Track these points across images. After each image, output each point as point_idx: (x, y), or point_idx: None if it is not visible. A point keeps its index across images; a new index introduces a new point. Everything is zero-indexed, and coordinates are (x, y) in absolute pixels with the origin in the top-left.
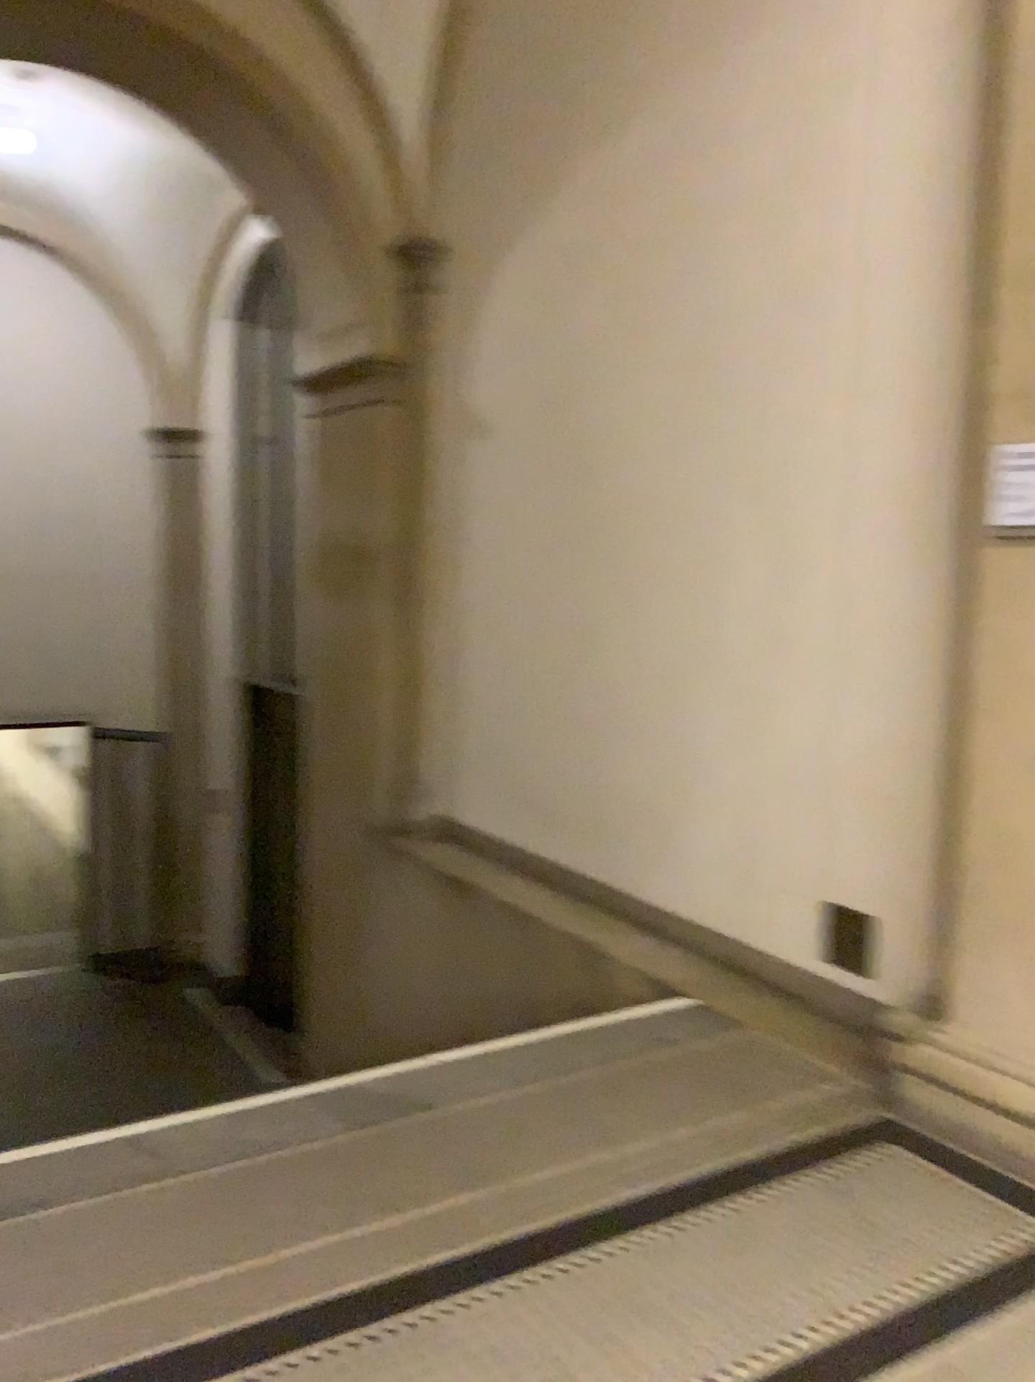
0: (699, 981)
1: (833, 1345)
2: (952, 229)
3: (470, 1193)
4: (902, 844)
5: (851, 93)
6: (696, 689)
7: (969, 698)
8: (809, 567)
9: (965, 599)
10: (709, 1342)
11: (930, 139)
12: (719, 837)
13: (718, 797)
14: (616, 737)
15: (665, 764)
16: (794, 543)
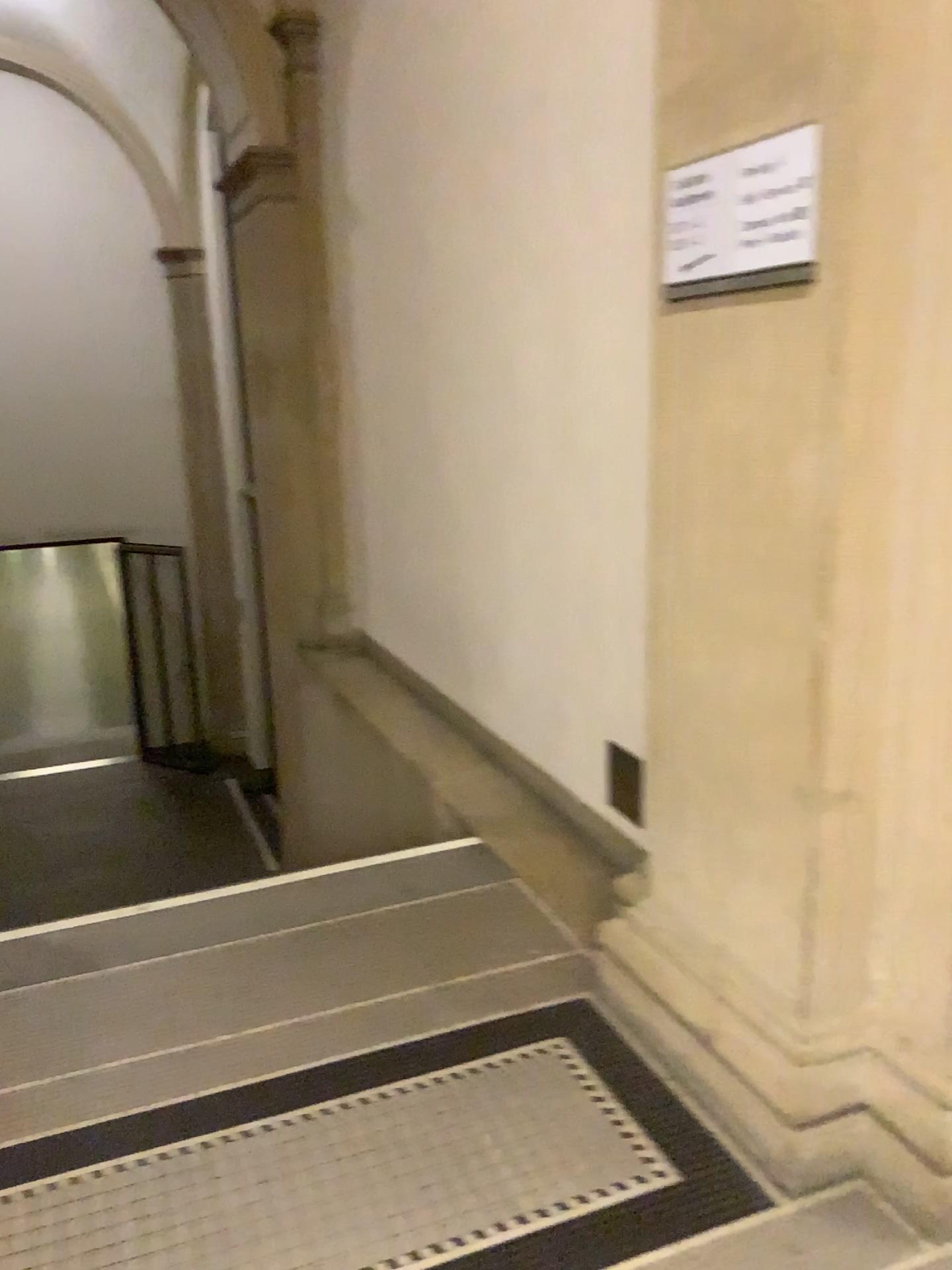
0: (499, 817)
1: None
2: None
3: (30, 1077)
4: None
5: None
6: (502, 501)
7: None
8: (574, 355)
9: None
10: None
11: None
12: (524, 664)
13: (521, 621)
14: (453, 553)
15: (486, 583)
16: (564, 327)
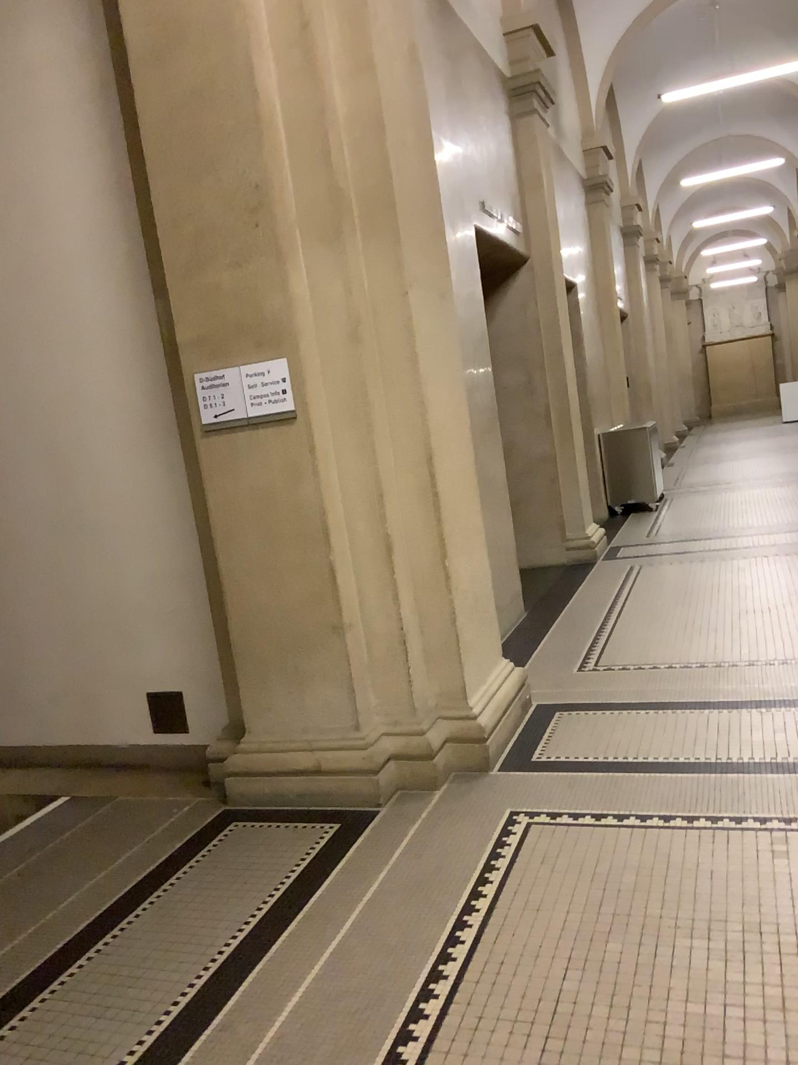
0: (67, 784)
1: (247, 937)
2: (125, 237)
3: None
4: (189, 640)
5: (29, 141)
6: (9, 576)
7: (210, 534)
8: (78, 471)
9: (192, 473)
10: (175, 974)
11: (95, 178)
12: (55, 678)
13: (46, 649)
14: None
15: None
16: (62, 456)
